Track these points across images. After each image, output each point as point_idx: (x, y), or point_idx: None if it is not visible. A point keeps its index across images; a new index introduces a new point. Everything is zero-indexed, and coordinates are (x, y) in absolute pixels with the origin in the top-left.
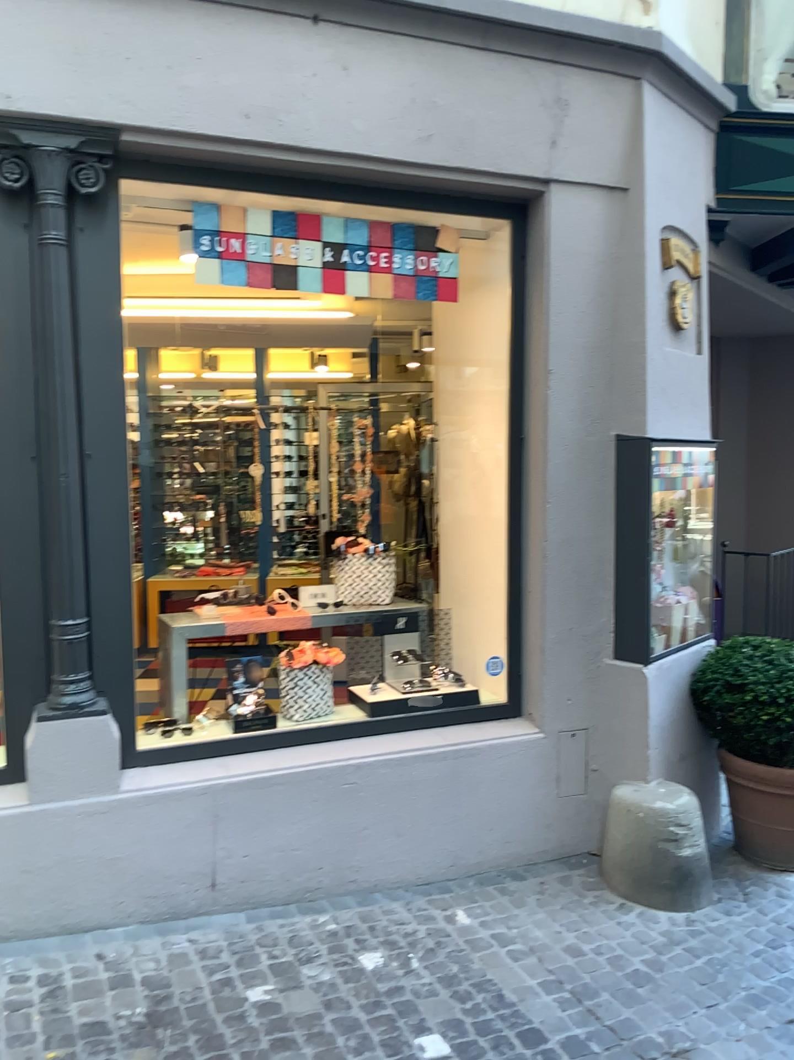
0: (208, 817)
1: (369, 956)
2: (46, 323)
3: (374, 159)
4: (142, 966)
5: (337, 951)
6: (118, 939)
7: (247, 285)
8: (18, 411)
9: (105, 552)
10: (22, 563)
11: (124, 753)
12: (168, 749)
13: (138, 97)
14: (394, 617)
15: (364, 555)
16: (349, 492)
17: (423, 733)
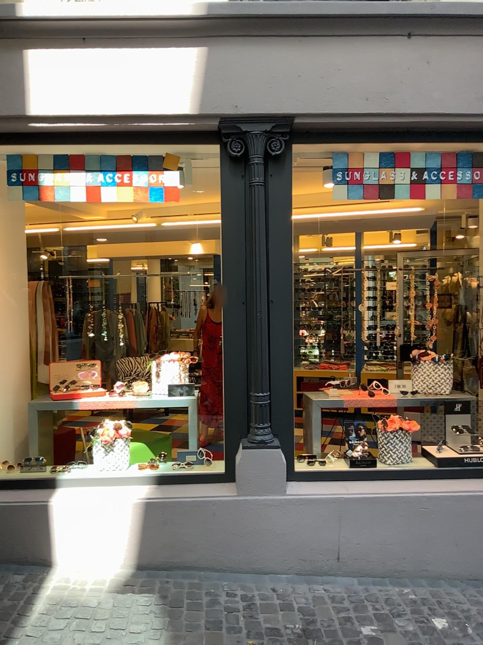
0: (335, 516)
1: (438, 619)
2: (251, 227)
3: (445, 114)
4: (298, 599)
5: (416, 613)
6: (283, 581)
7: (362, 198)
8: (235, 277)
9: (279, 356)
10: (235, 360)
11: (287, 472)
12: (312, 472)
13: (304, 96)
14: (451, 401)
15: (431, 361)
16: (422, 320)
17: (473, 479)
